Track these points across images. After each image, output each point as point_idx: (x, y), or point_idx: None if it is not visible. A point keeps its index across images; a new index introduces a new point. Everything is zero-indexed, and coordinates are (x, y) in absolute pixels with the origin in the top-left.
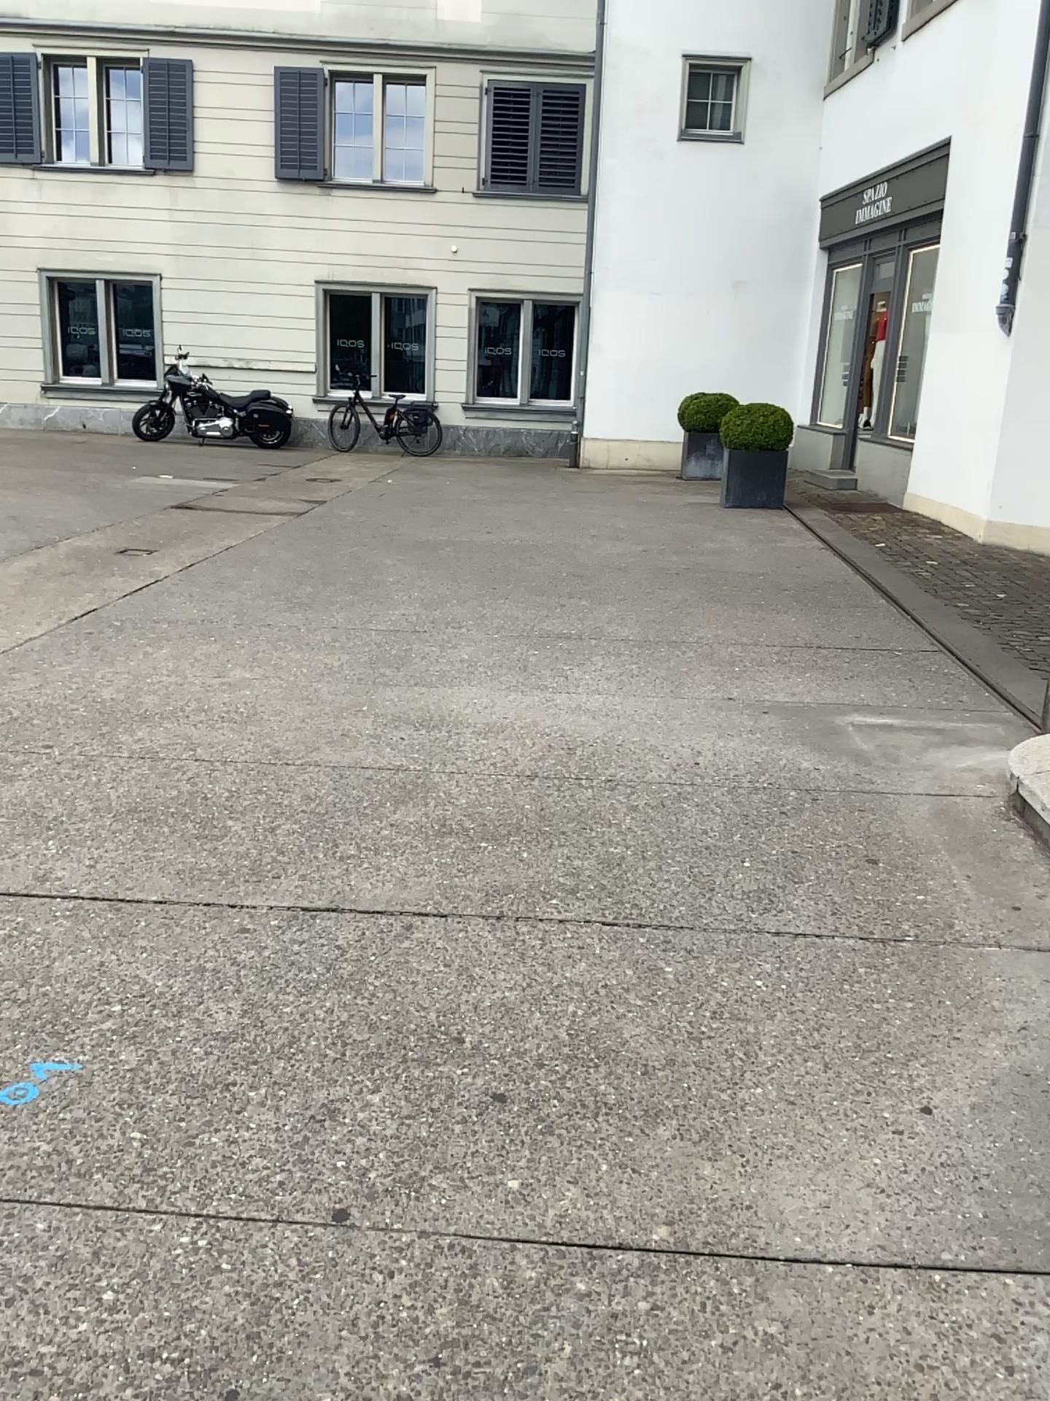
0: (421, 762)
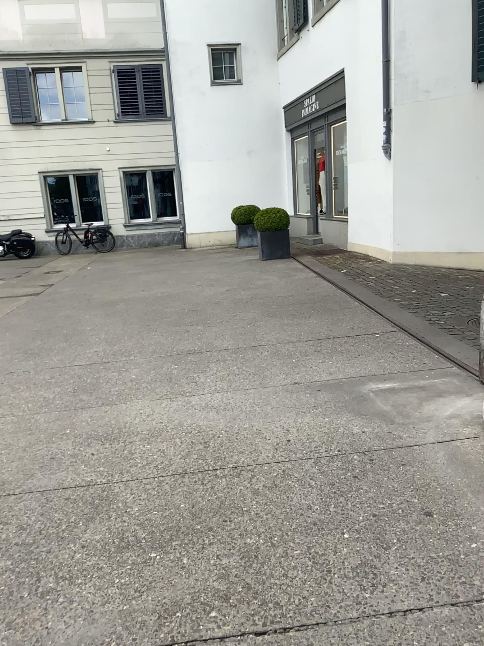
0: (104, 479)
